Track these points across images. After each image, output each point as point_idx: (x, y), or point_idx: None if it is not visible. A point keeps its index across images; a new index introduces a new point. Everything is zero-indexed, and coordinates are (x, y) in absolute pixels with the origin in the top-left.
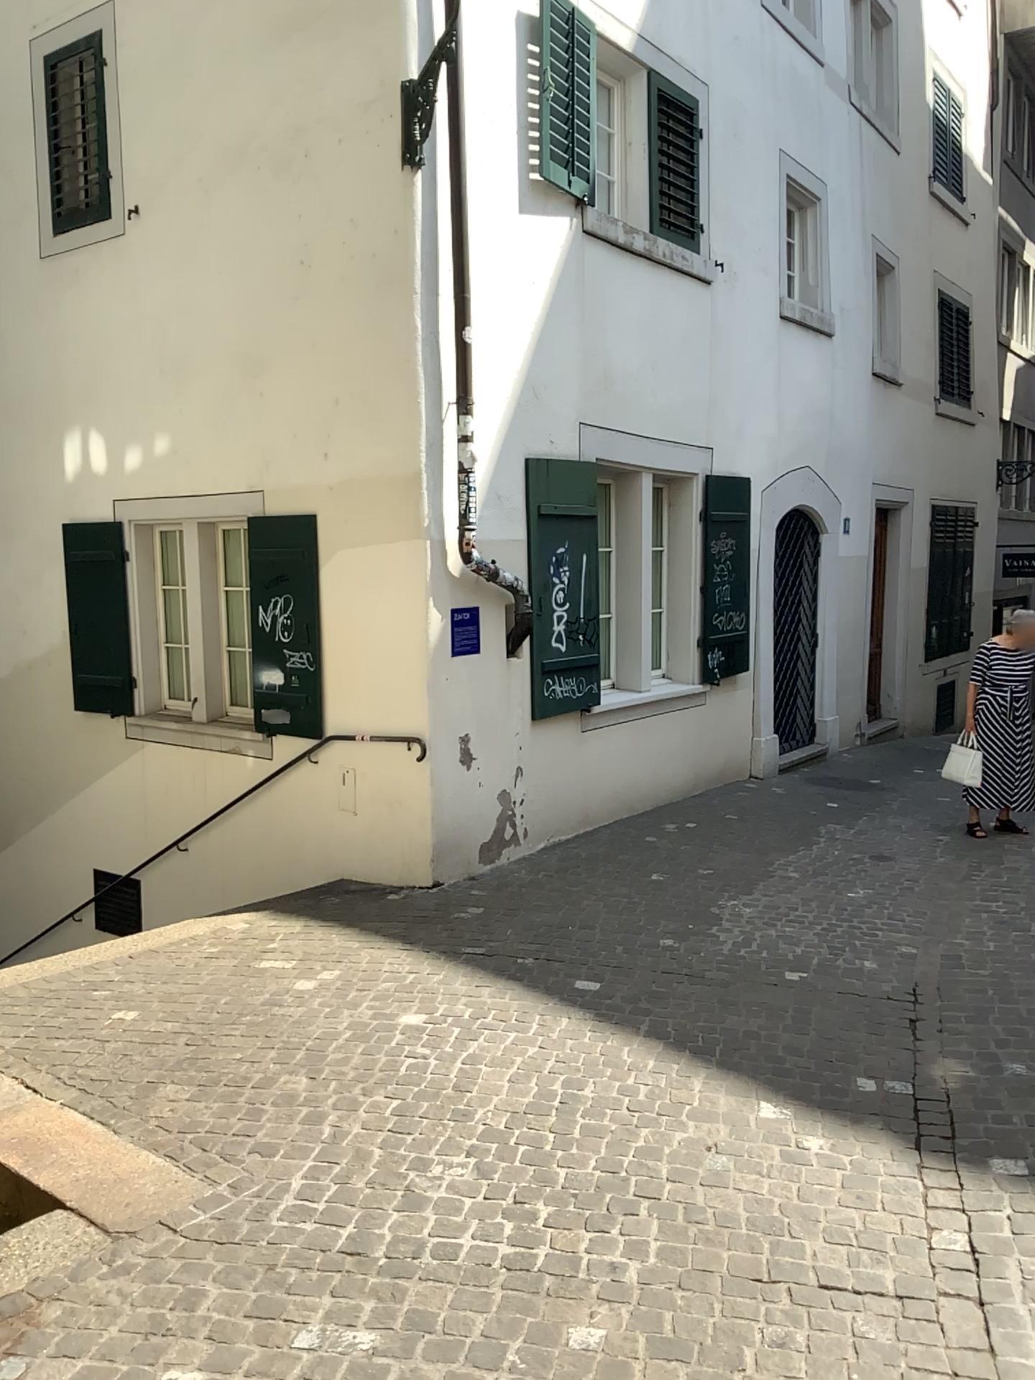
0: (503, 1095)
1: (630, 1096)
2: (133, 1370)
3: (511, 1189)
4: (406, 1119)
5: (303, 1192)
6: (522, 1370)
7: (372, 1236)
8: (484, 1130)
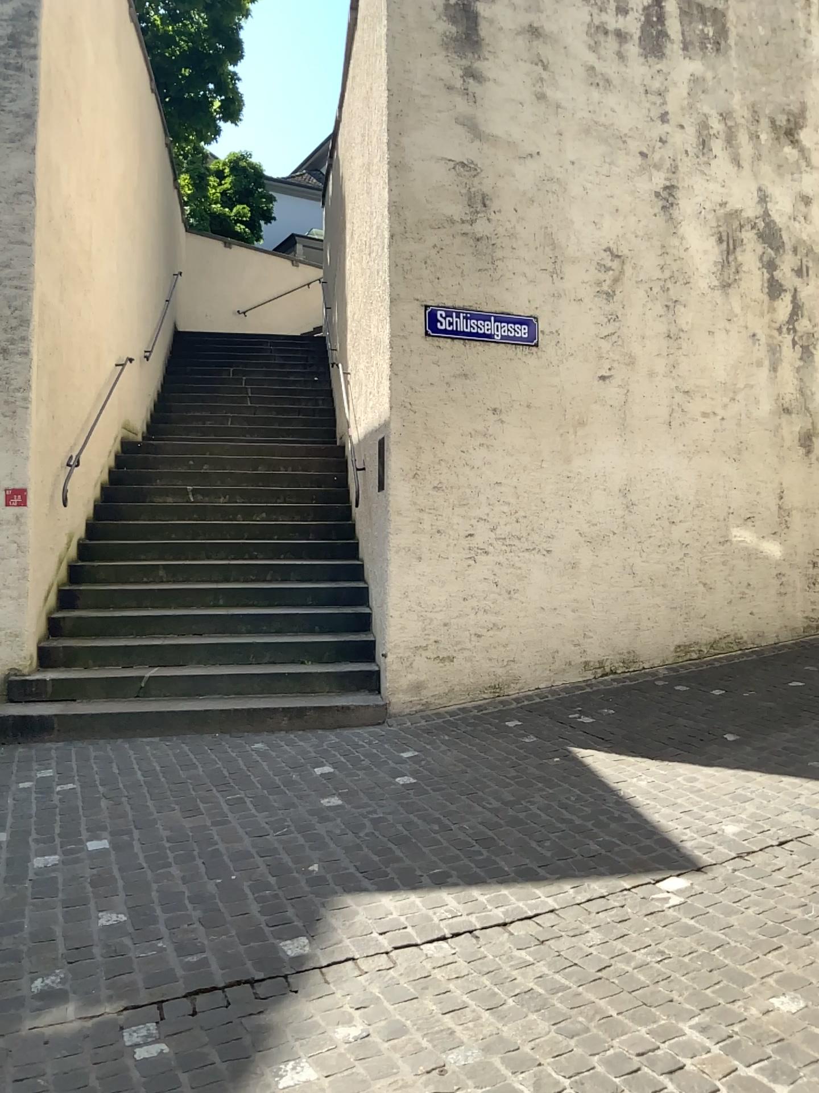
0: None
1: None
2: None
3: None
4: None
5: None
6: None
7: None
8: None
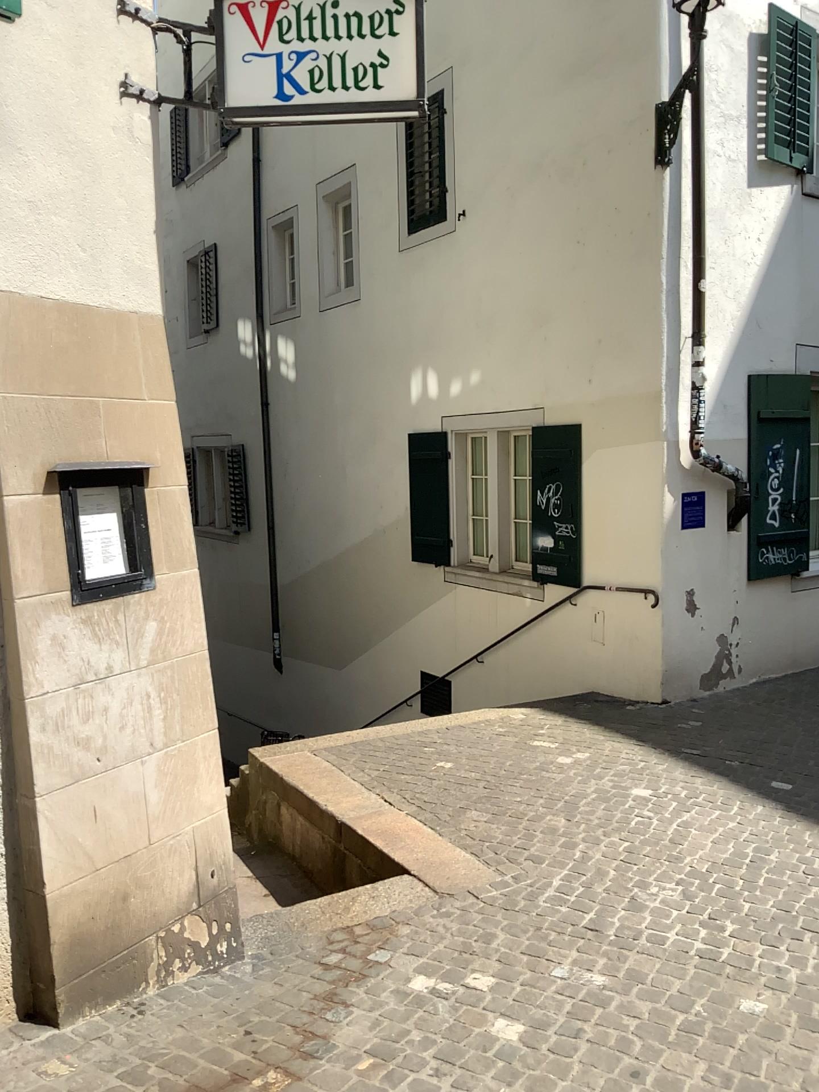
0: (706, 849)
1: (805, 864)
2: (453, 966)
3: (706, 908)
4: (632, 854)
5: (560, 887)
6: (704, 1016)
7: (605, 920)
8: (689, 869)
